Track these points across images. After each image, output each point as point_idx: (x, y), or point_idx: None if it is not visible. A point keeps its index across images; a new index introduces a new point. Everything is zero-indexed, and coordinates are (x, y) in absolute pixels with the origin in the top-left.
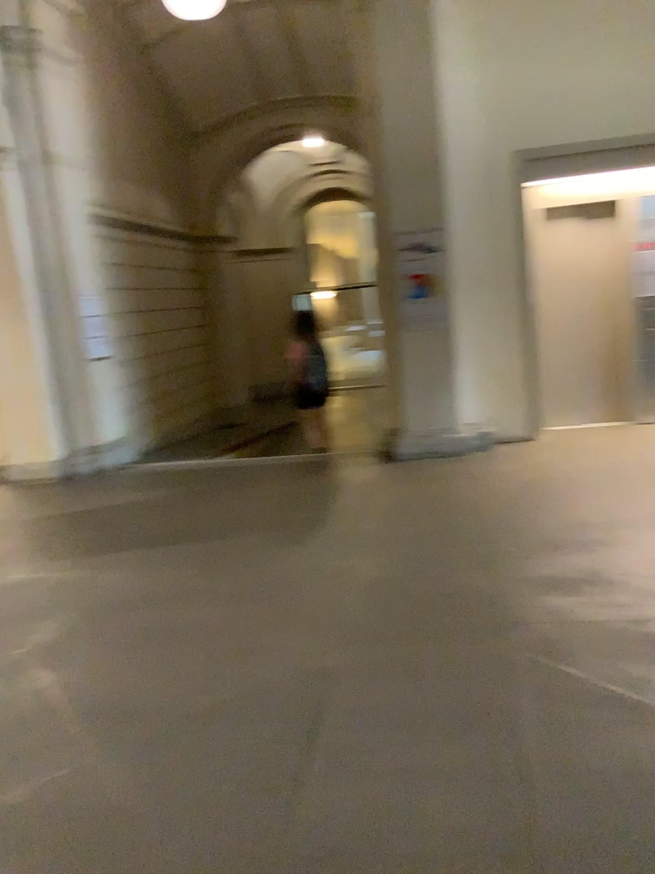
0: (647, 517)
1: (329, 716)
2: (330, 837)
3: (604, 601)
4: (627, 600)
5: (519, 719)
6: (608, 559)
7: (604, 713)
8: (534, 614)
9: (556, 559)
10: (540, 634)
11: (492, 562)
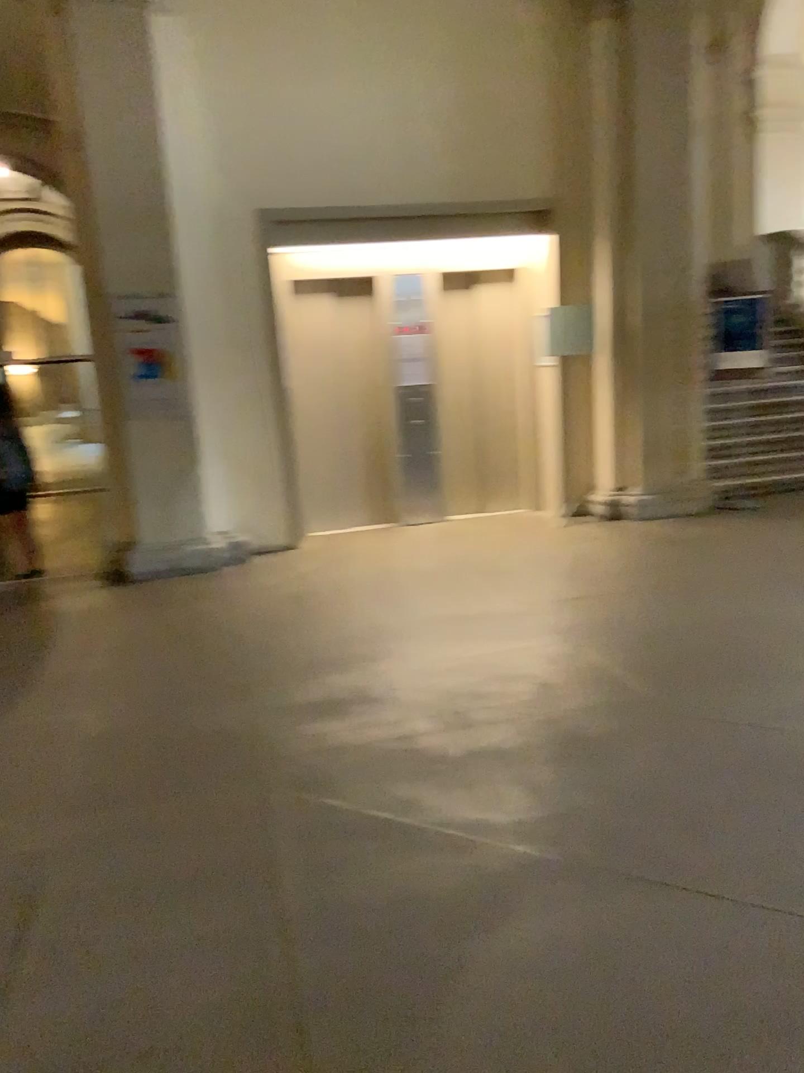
0: (414, 625)
1: (42, 914)
2: (48, 1064)
3: (371, 723)
4: (395, 719)
5: (280, 871)
6: (375, 677)
7: (373, 846)
8: (295, 748)
9: (319, 683)
10: (302, 770)
11: (246, 694)
